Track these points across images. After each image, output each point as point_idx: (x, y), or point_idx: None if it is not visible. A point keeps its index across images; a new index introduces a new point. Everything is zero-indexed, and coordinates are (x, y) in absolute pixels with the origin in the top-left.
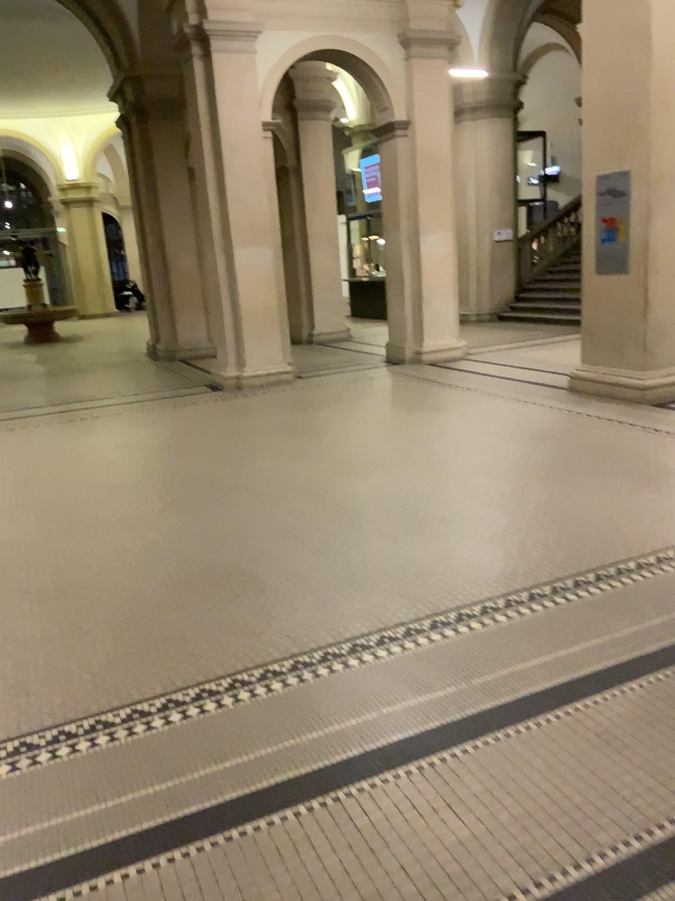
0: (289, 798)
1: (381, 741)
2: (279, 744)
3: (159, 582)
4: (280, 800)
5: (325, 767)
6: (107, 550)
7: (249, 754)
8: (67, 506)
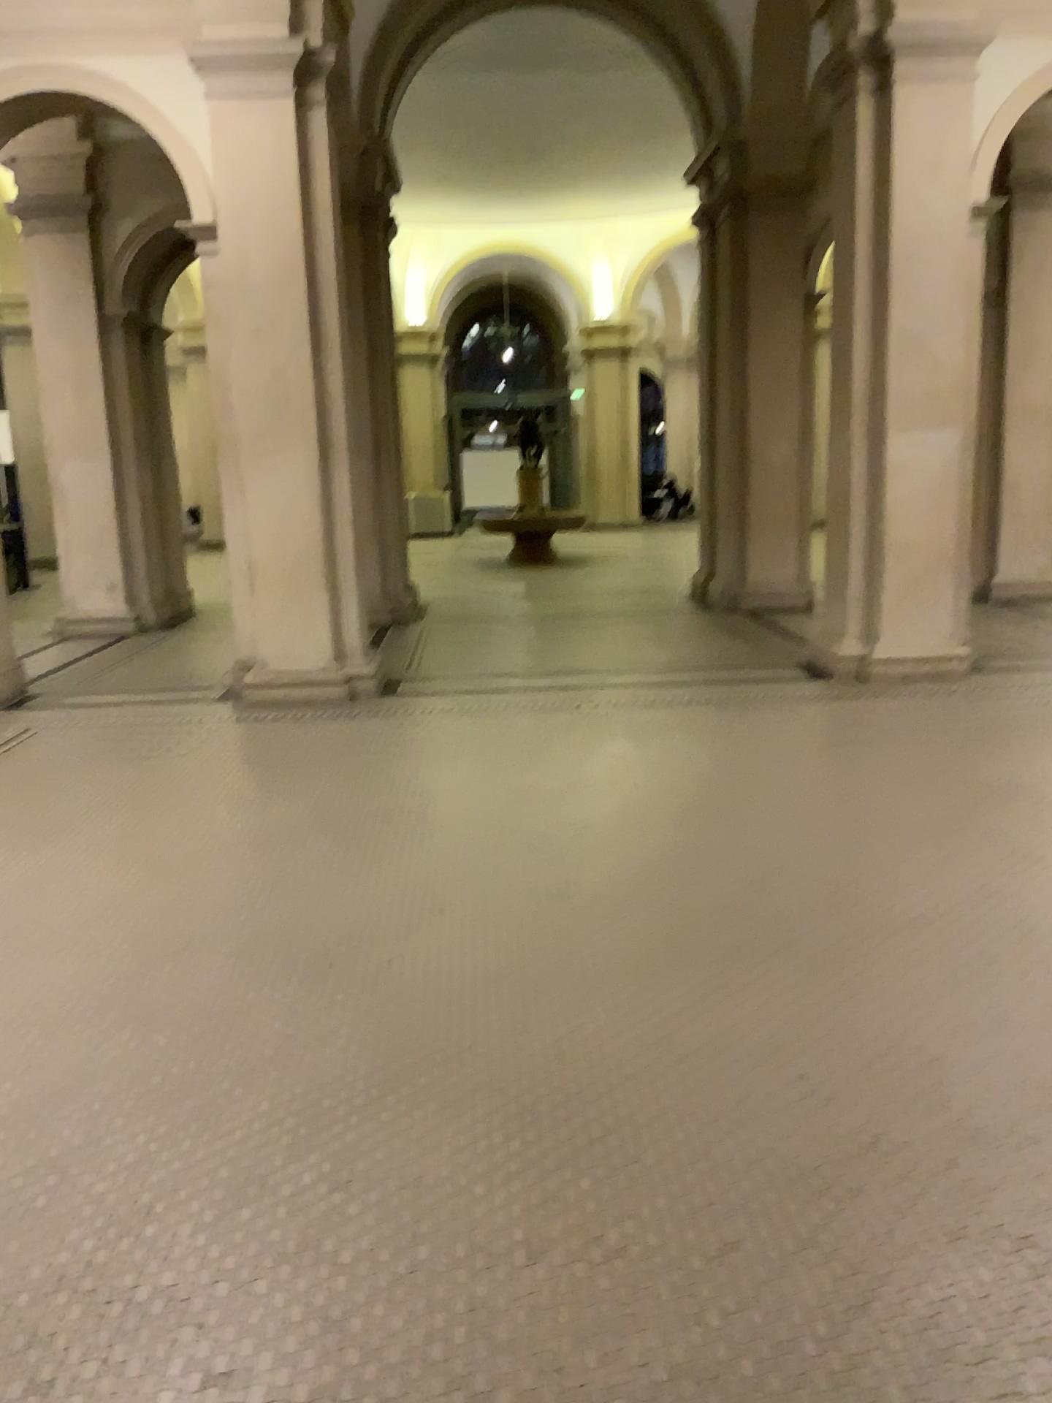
0: None
1: None
2: None
3: (773, 1143)
4: None
5: None
6: (655, 1020)
7: None
8: (577, 895)
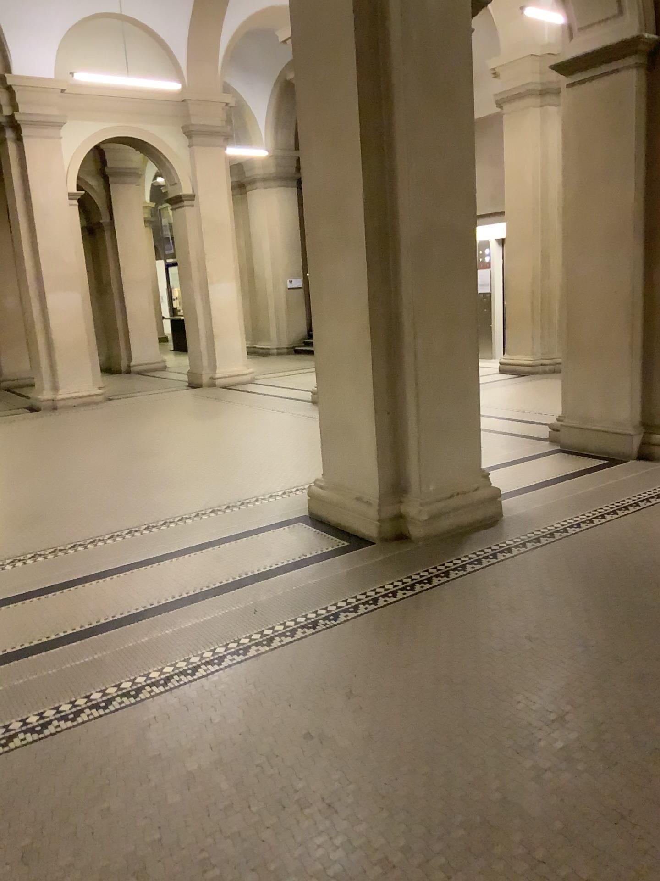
0: (38, 590)
1: (95, 568)
2: (37, 574)
3: None
4: (33, 590)
5: (61, 579)
6: None
7: (19, 579)
8: None
